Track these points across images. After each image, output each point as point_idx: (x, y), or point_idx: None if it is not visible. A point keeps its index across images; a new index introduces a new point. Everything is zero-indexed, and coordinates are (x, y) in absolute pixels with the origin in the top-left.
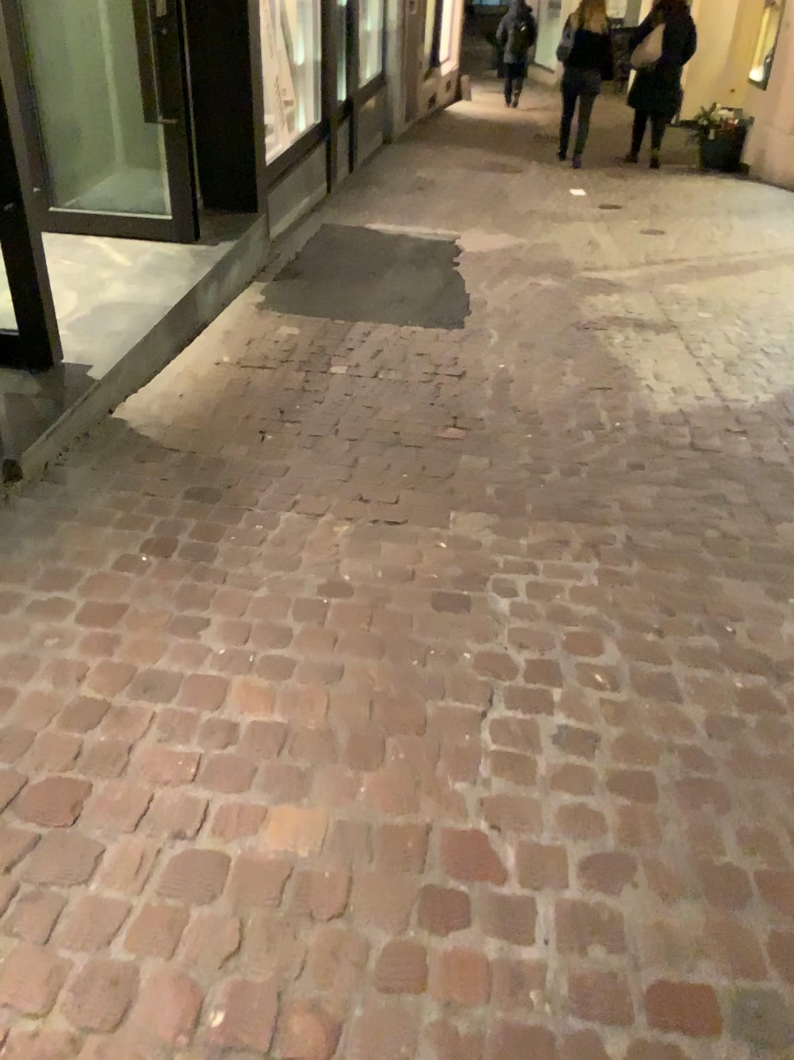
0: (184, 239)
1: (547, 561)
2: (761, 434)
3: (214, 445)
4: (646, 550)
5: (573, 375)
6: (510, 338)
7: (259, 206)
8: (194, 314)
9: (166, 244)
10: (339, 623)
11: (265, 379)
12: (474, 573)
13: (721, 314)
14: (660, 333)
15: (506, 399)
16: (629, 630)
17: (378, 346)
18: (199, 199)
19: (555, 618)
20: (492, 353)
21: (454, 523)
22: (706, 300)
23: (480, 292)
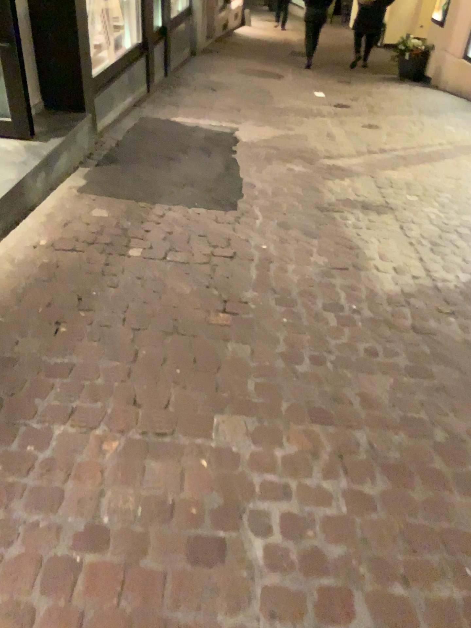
0: (22, 136)
1: (298, 483)
2: (466, 316)
3: (11, 343)
4: (386, 462)
5: (319, 257)
6: (270, 222)
7: (87, 108)
8: (22, 202)
9: (7, 140)
10: (87, 597)
11: (70, 266)
12: (230, 506)
13: (425, 198)
14: (382, 216)
15: (266, 284)
16: (376, 583)
17: (168, 231)
18: (38, 104)
19: (306, 570)
20: (256, 237)
21: (215, 435)
22: (413, 186)
23: (250, 178)
